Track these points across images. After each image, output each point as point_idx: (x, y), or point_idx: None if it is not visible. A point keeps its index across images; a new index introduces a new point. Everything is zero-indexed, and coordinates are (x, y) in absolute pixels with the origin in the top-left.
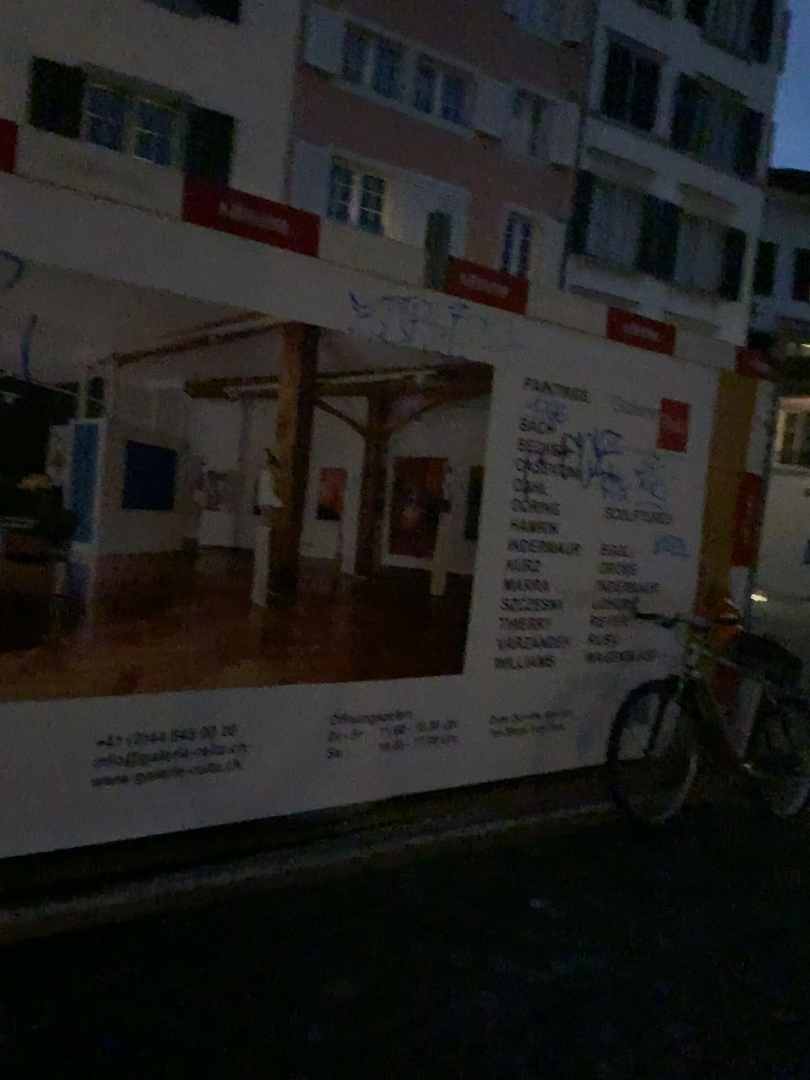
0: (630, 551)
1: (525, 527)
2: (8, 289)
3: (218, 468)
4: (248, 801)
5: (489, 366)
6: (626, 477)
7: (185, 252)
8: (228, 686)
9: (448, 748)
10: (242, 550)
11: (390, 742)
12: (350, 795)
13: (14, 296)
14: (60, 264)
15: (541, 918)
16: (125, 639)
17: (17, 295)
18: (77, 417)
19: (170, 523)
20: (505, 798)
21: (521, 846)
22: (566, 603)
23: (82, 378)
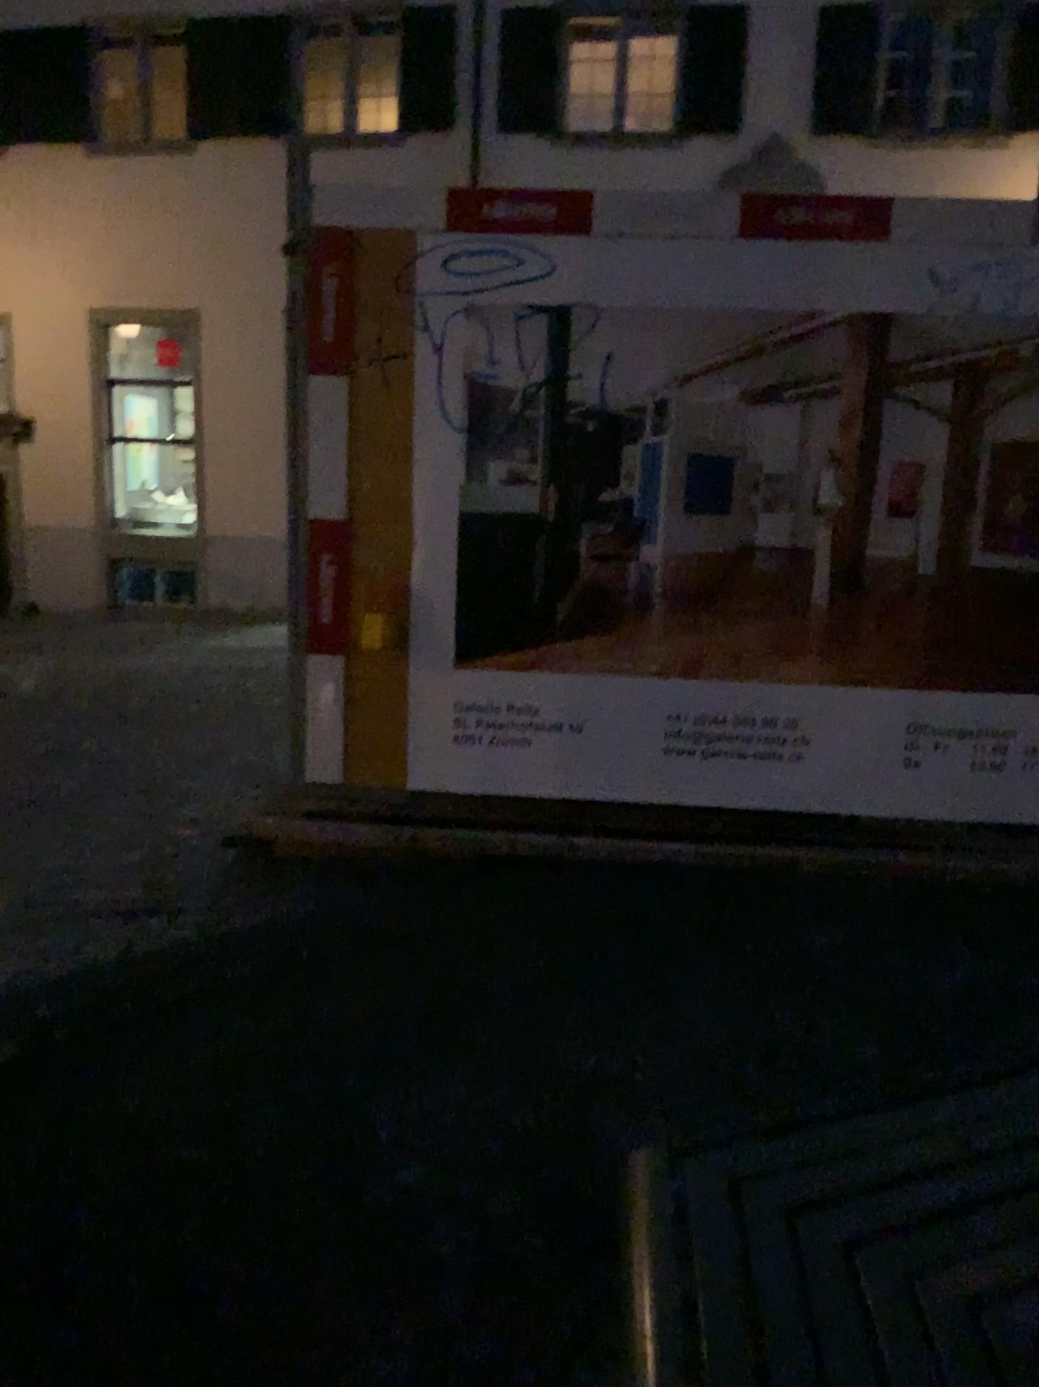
0: None
1: None
2: (587, 334)
3: (778, 471)
4: (818, 795)
5: None
6: None
7: (742, 269)
8: (794, 682)
9: None
10: (806, 551)
11: (992, 763)
12: (940, 811)
13: (592, 339)
14: (629, 305)
15: None
16: (692, 630)
17: (595, 337)
18: (645, 436)
19: (732, 525)
20: None
21: None
22: None
23: (649, 400)
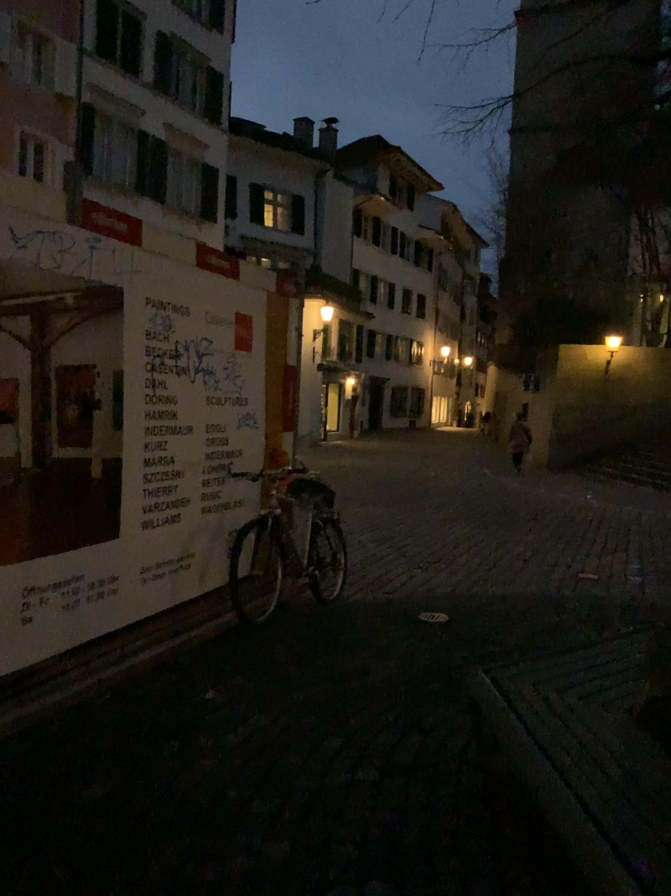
0: (222, 428)
1: (151, 416)
2: None
3: None
4: None
5: (118, 289)
6: (215, 372)
7: None
8: None
9: (110, 599)
10: None
11: (66, 602)
12: (40, 652)
13: None
14: None
15: (216, 704)
16: None
17: None
18: None
19: None
20: (154, 629)
21: (179, 661)
22: (183, 472)
23: None
